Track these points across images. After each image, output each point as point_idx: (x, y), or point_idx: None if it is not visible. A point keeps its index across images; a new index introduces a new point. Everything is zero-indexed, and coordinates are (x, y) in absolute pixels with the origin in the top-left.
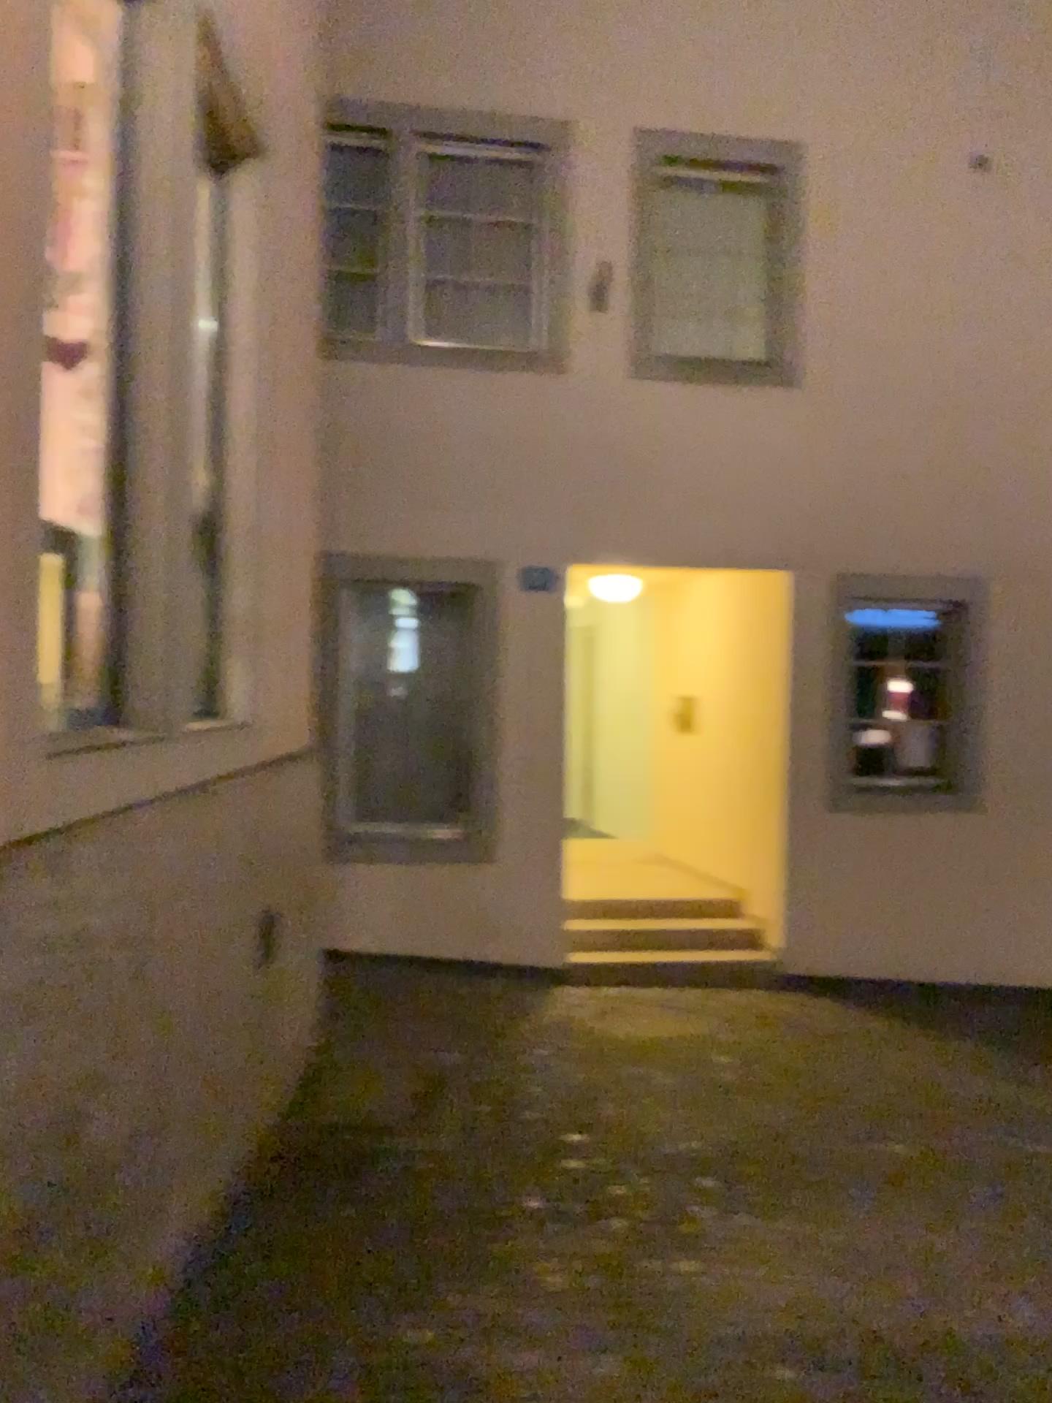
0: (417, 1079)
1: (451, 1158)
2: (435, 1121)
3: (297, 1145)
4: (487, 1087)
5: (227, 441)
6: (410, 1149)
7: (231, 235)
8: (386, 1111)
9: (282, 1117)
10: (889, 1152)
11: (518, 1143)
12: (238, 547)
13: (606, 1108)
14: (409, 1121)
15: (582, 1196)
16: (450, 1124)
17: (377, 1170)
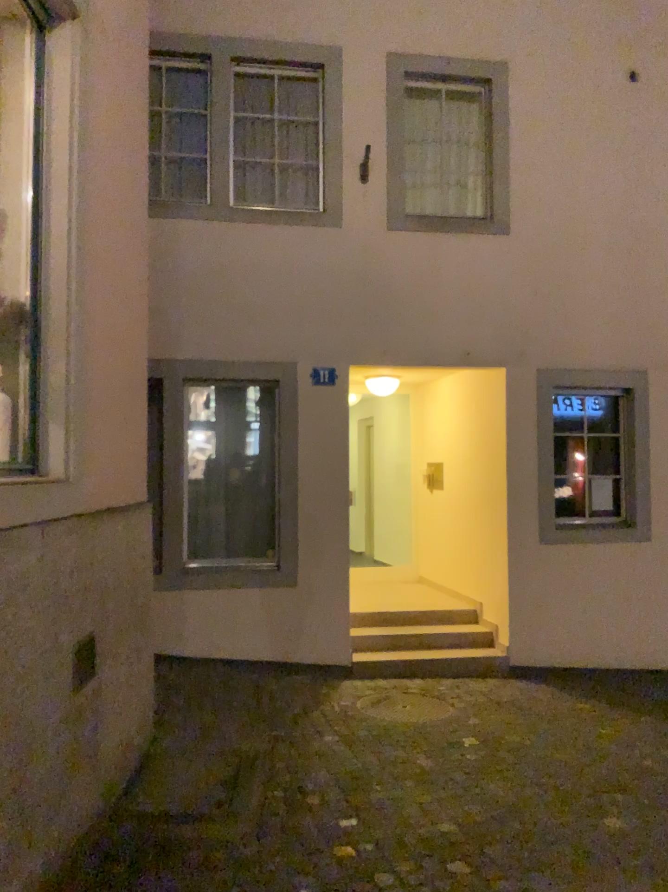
0: (223, 768)
1: (241, 848)
2: (233, 808)
3: (110, 837)
4: (280, 773)
5: (46, 243)
6: (207, 838)
7: (52, 78)
8: (193, 799)
9: (104, 808)
10: (612, 829)
11: (300, 830)
12: (58, 332)
13: (375, 791)
14: (211, 809)
15: (352, 889)
16: (245, 811)
17: (174, 863)
